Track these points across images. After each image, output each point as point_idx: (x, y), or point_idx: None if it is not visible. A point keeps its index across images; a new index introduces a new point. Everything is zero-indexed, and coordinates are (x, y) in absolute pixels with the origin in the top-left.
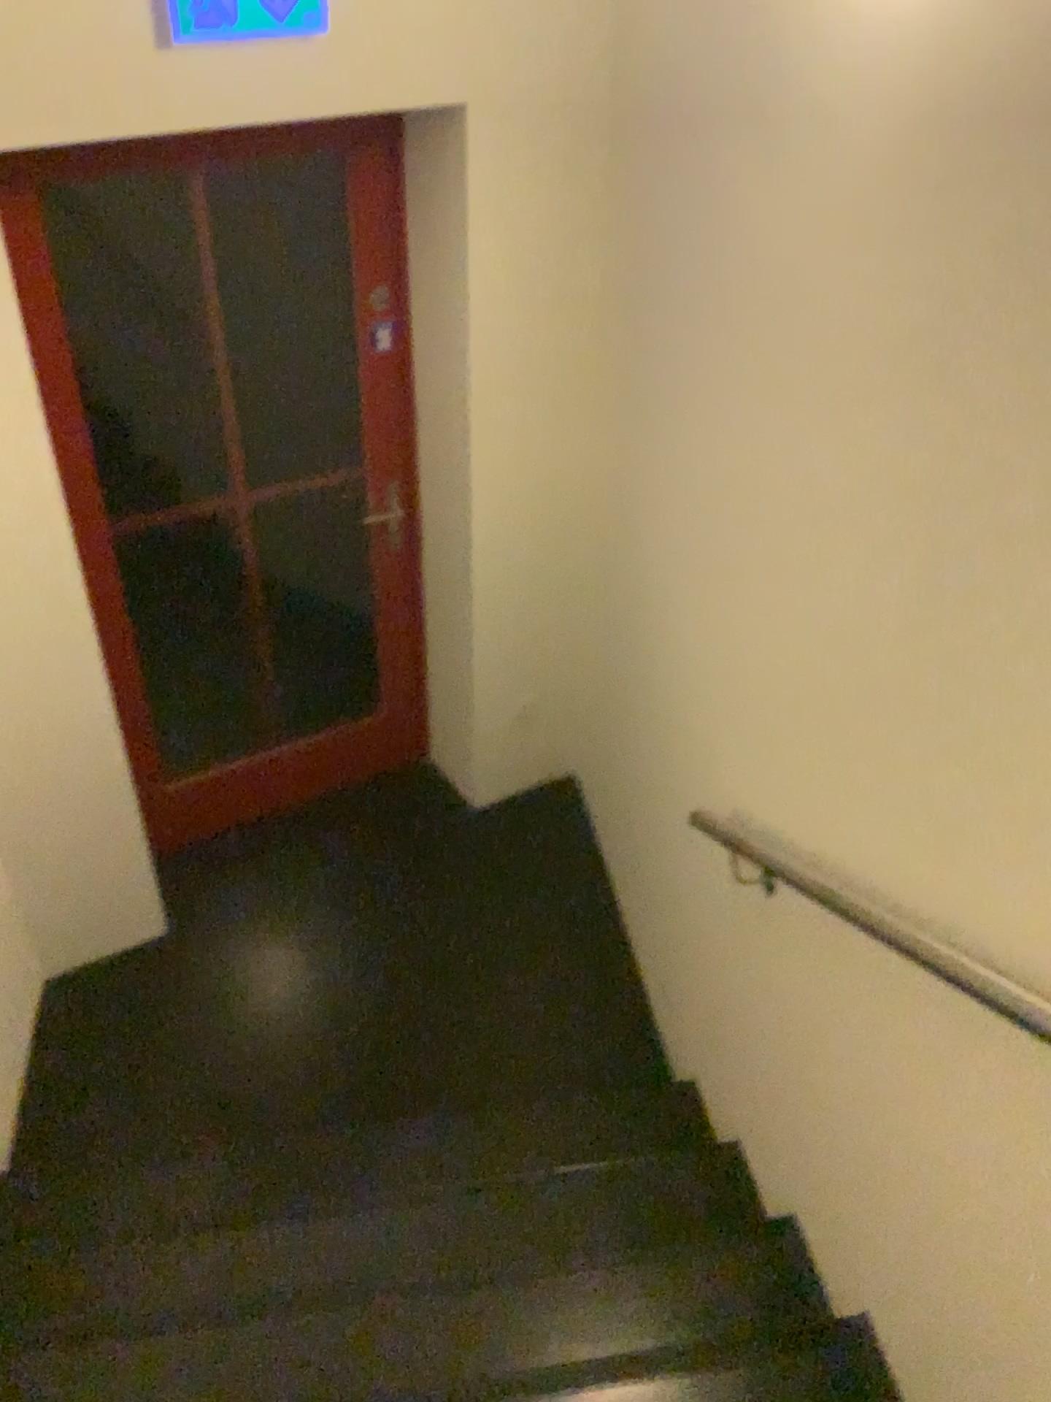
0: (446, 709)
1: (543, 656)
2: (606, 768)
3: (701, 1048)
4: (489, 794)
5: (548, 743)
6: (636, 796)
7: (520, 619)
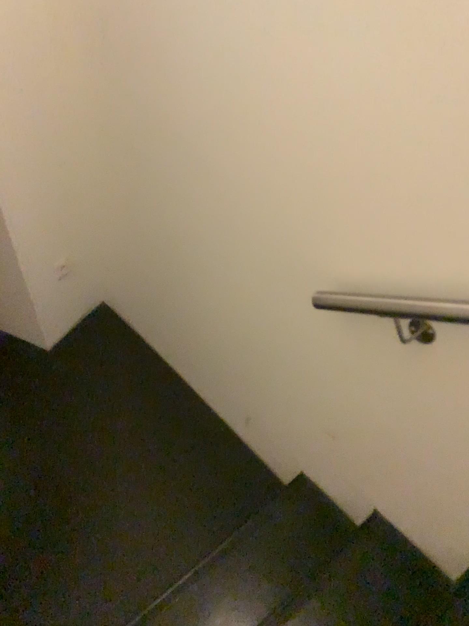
0: (2, 288)
1: (61, 227)
2: (137, 289)
3: (308, 452)
4: (55, 335)
5: (80, 287)
6: (182, 299)
7: (36, 203)
